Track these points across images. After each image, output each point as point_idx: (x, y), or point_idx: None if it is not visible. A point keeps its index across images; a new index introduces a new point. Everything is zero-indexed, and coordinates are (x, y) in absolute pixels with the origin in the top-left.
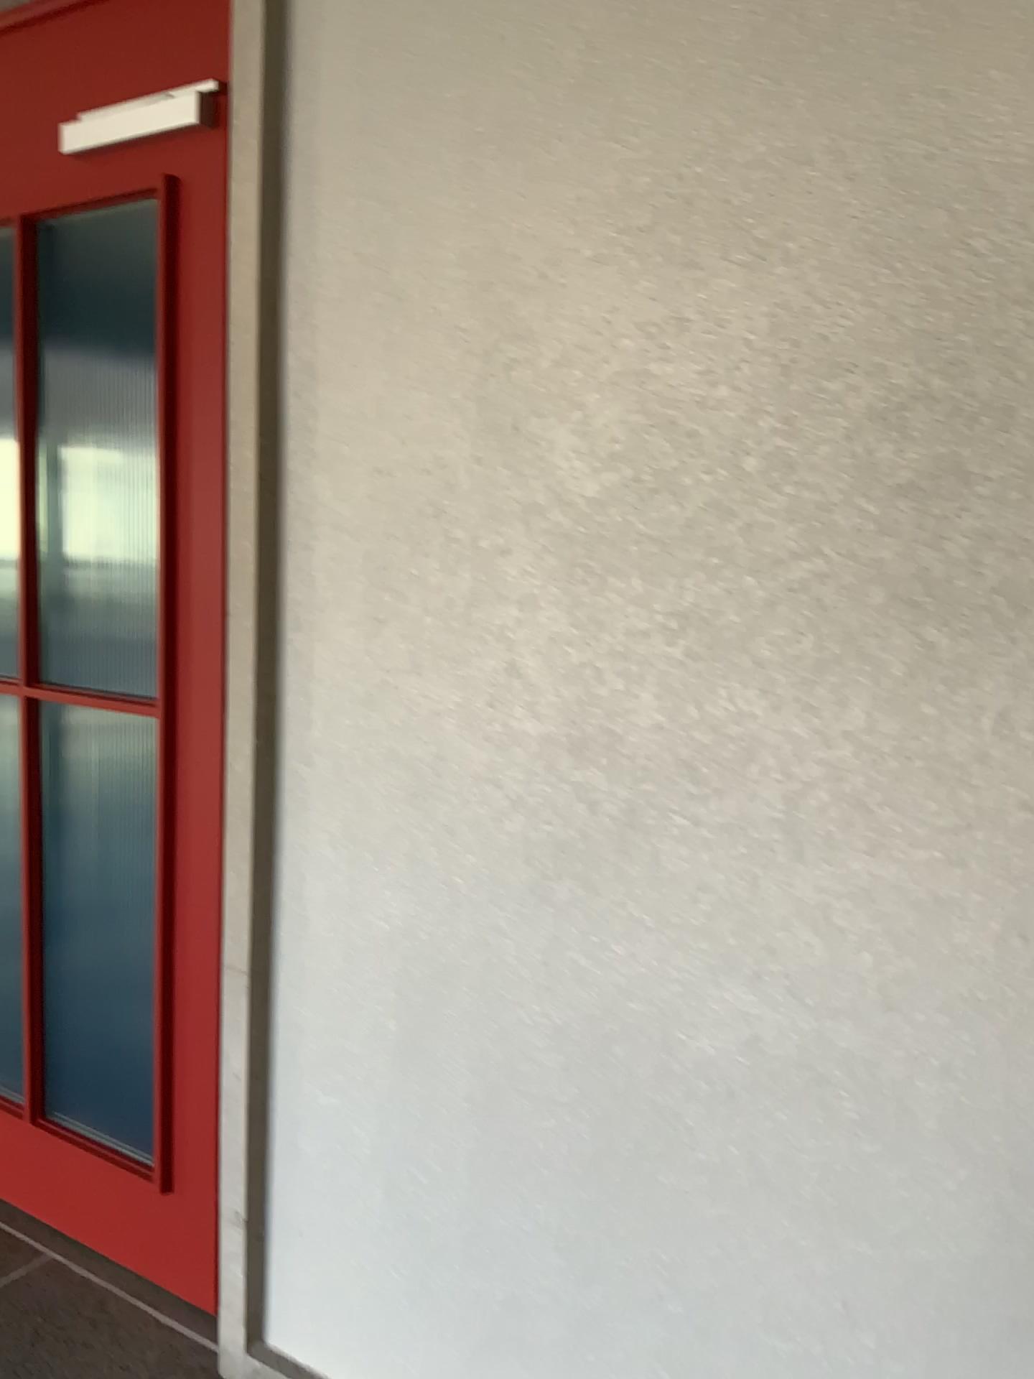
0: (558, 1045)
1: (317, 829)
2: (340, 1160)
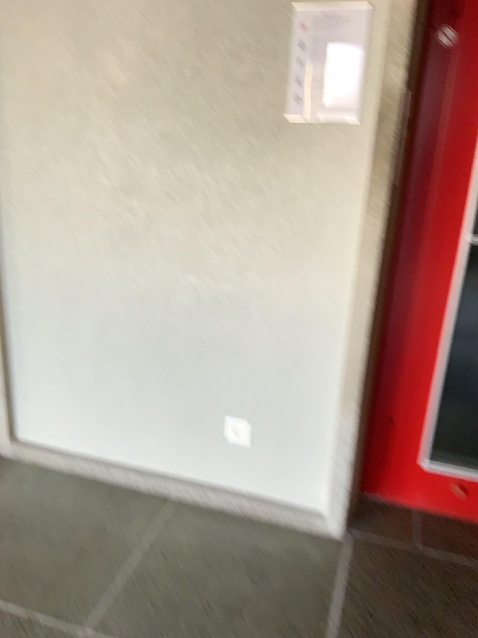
0: (123, 307)
1: (14, 233)
2: (39, 365)
